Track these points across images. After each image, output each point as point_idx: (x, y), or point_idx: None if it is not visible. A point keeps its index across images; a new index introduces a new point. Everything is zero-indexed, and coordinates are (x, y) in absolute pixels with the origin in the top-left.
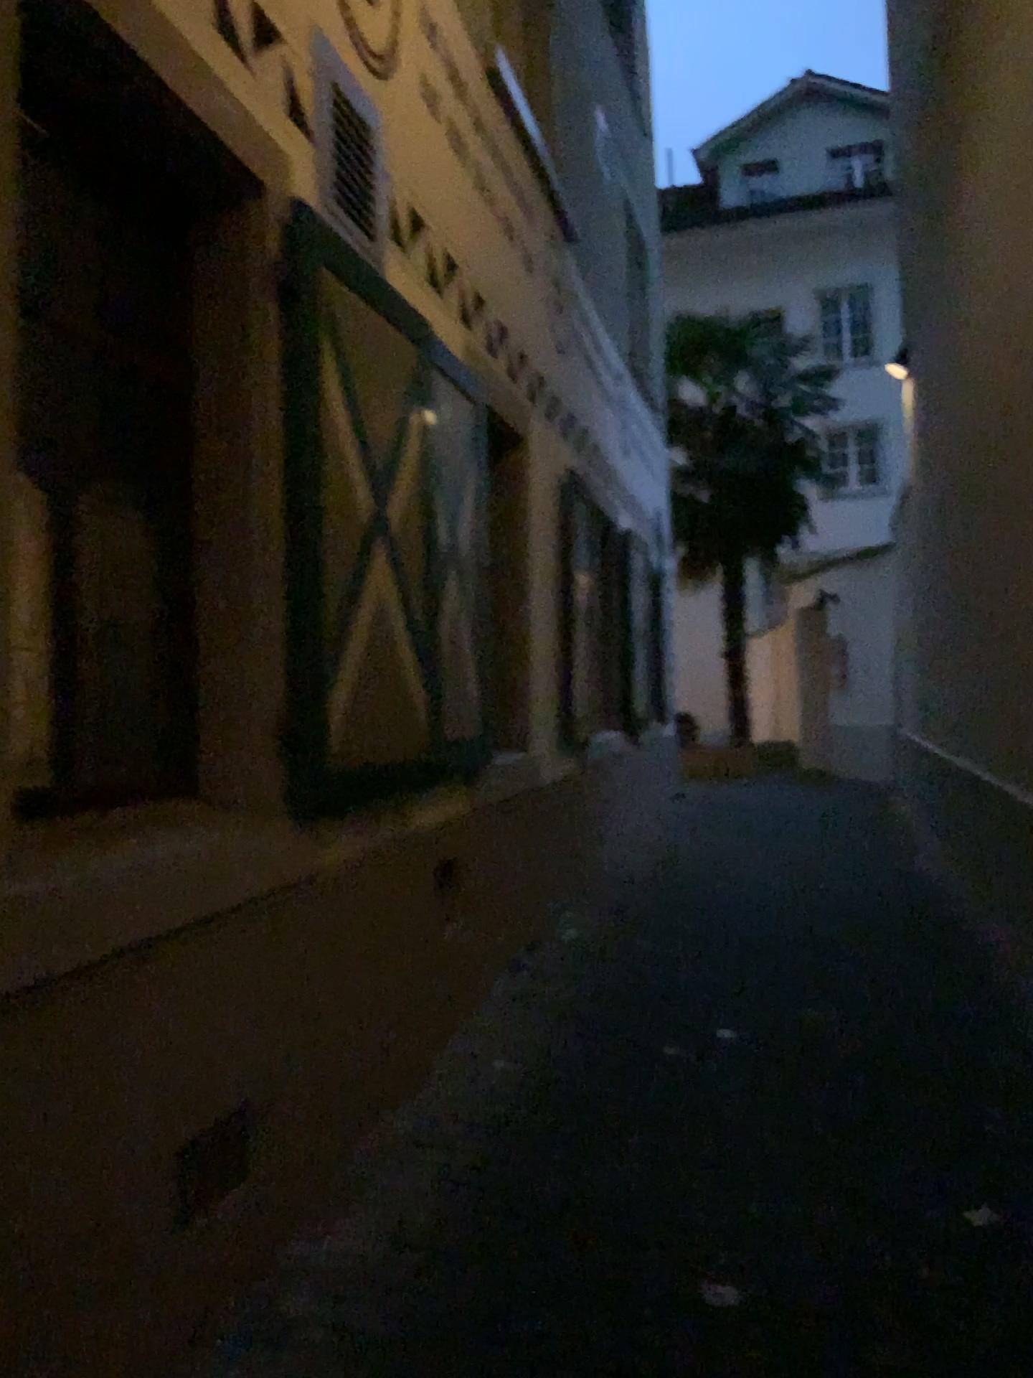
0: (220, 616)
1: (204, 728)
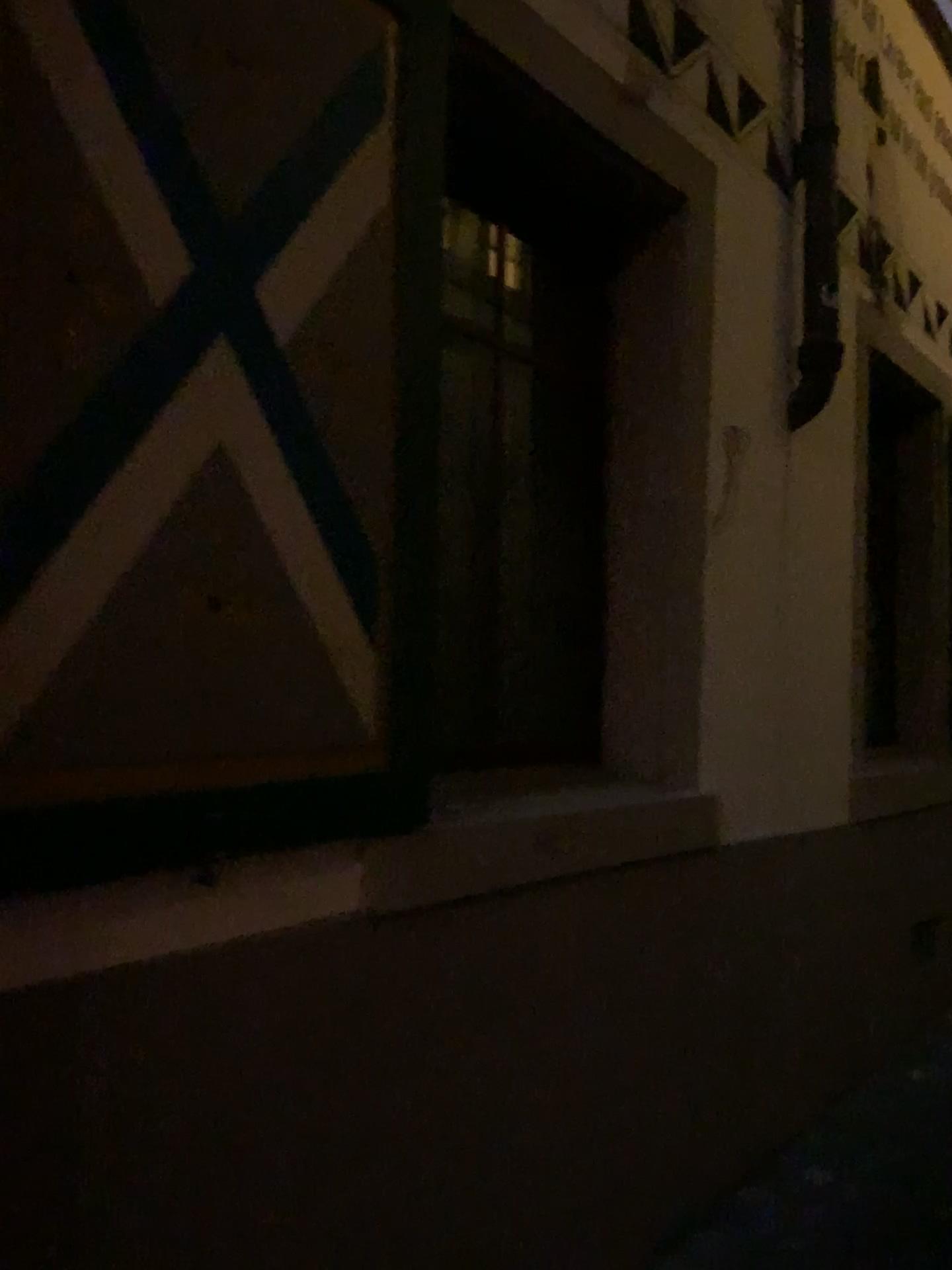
0: (903, 644)
1: (893, 706)
